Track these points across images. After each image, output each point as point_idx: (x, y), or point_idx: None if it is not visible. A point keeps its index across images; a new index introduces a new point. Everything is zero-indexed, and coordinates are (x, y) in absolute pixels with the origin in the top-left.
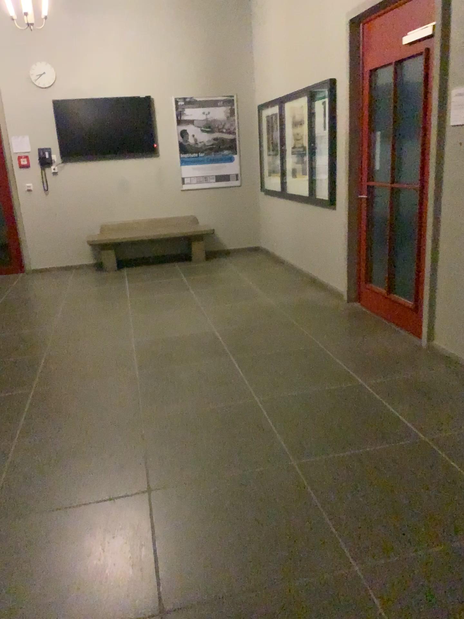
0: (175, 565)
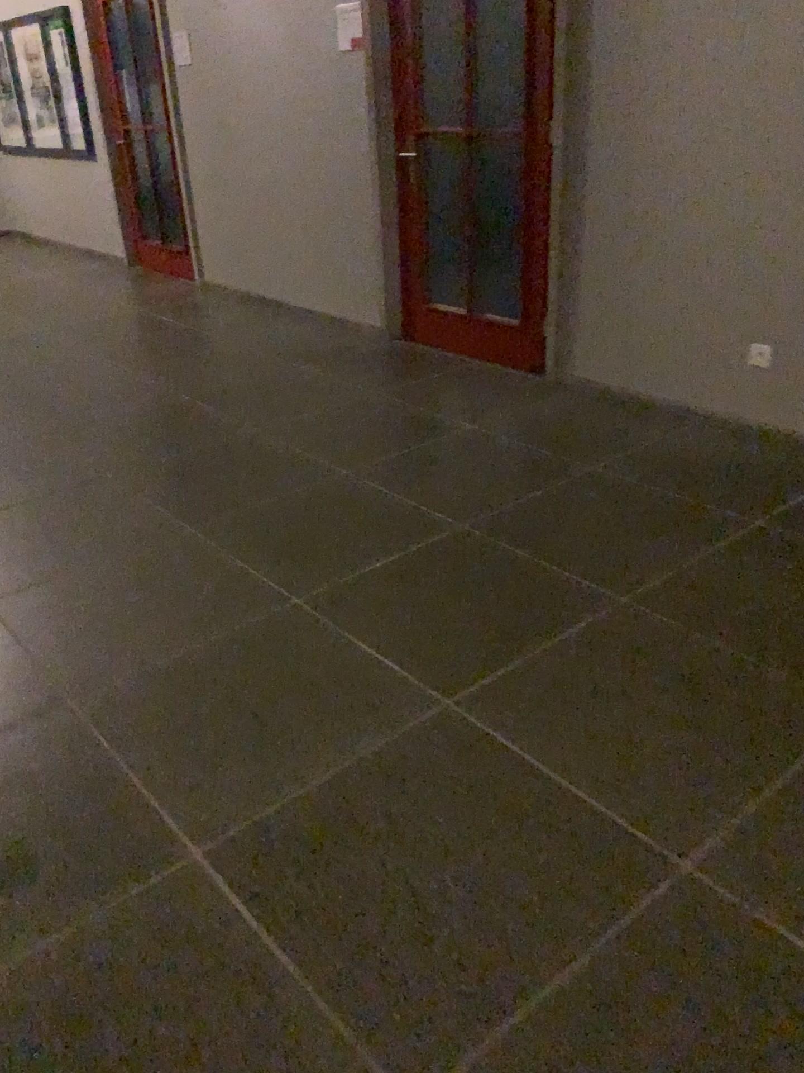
0: (5, 389)
